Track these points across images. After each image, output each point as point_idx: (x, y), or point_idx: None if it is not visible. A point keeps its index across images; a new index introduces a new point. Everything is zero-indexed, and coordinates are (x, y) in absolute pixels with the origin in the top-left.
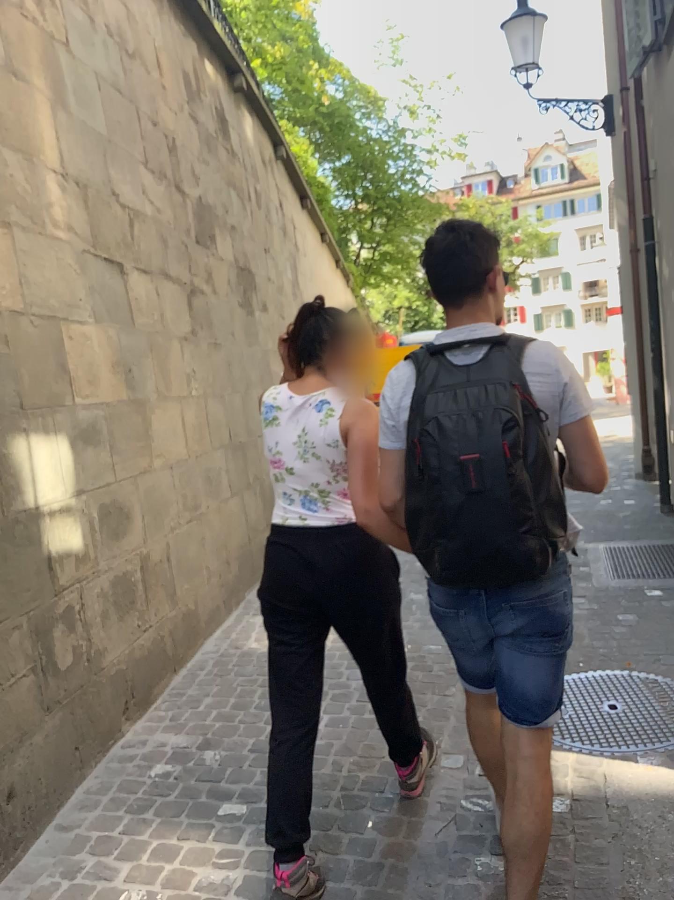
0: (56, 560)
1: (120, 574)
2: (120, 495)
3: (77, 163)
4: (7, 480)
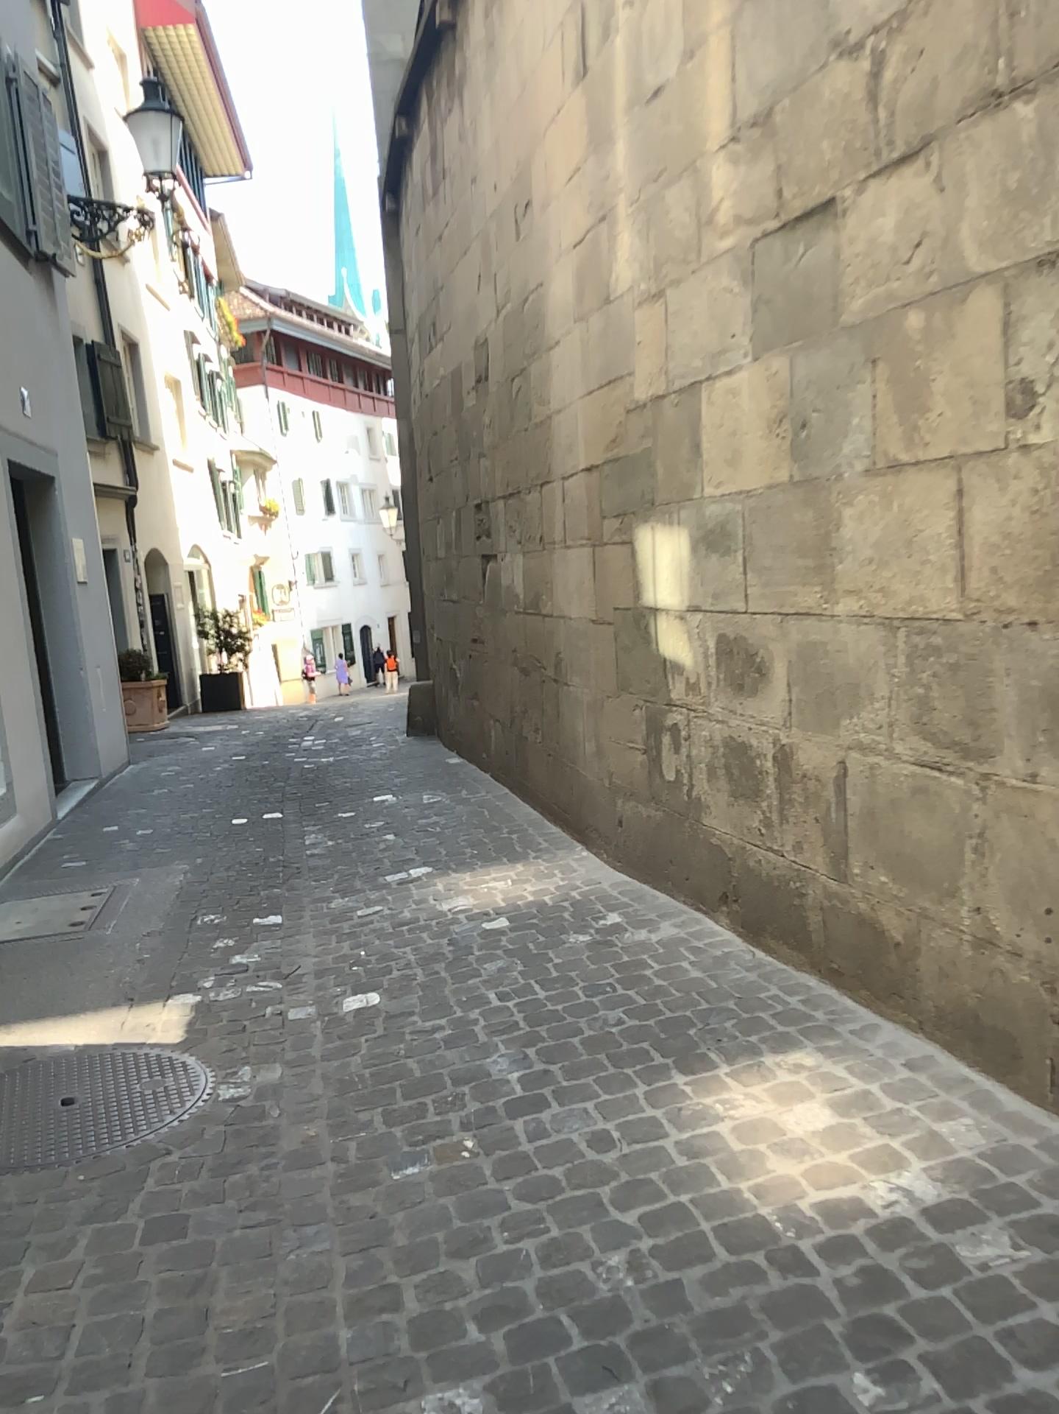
0: (665, 667)
1: (742, 739)
2: (753, 632)
3: (761, 80)
4: (636, 572)
